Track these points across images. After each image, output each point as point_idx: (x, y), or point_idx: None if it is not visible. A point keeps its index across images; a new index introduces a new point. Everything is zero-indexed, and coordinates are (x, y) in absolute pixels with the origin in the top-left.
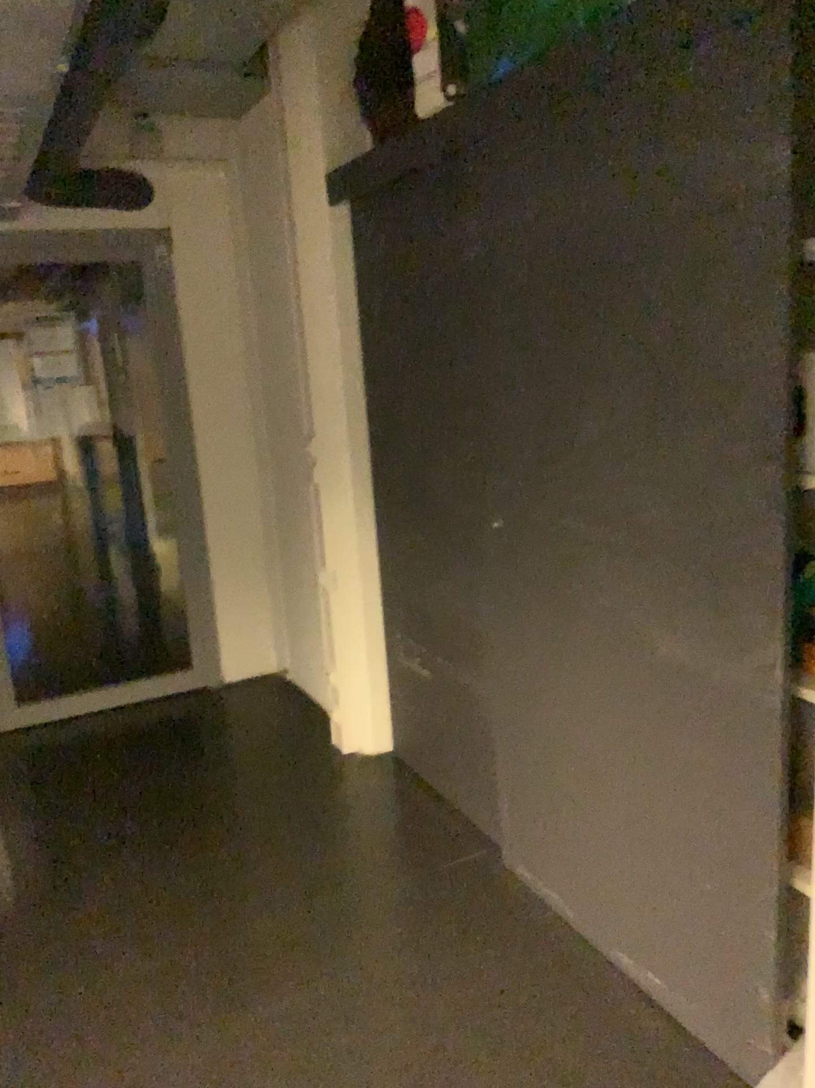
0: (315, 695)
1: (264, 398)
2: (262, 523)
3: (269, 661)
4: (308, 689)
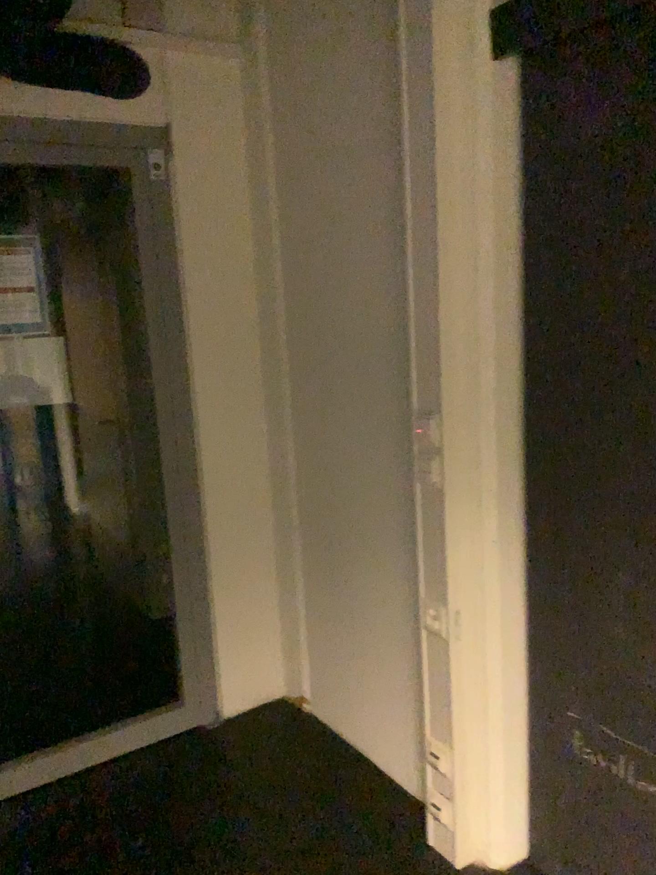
0: (362, 742)
1: (285, 353)
2: (274, 509)
3: (280, 685)
4: (347, 729)
